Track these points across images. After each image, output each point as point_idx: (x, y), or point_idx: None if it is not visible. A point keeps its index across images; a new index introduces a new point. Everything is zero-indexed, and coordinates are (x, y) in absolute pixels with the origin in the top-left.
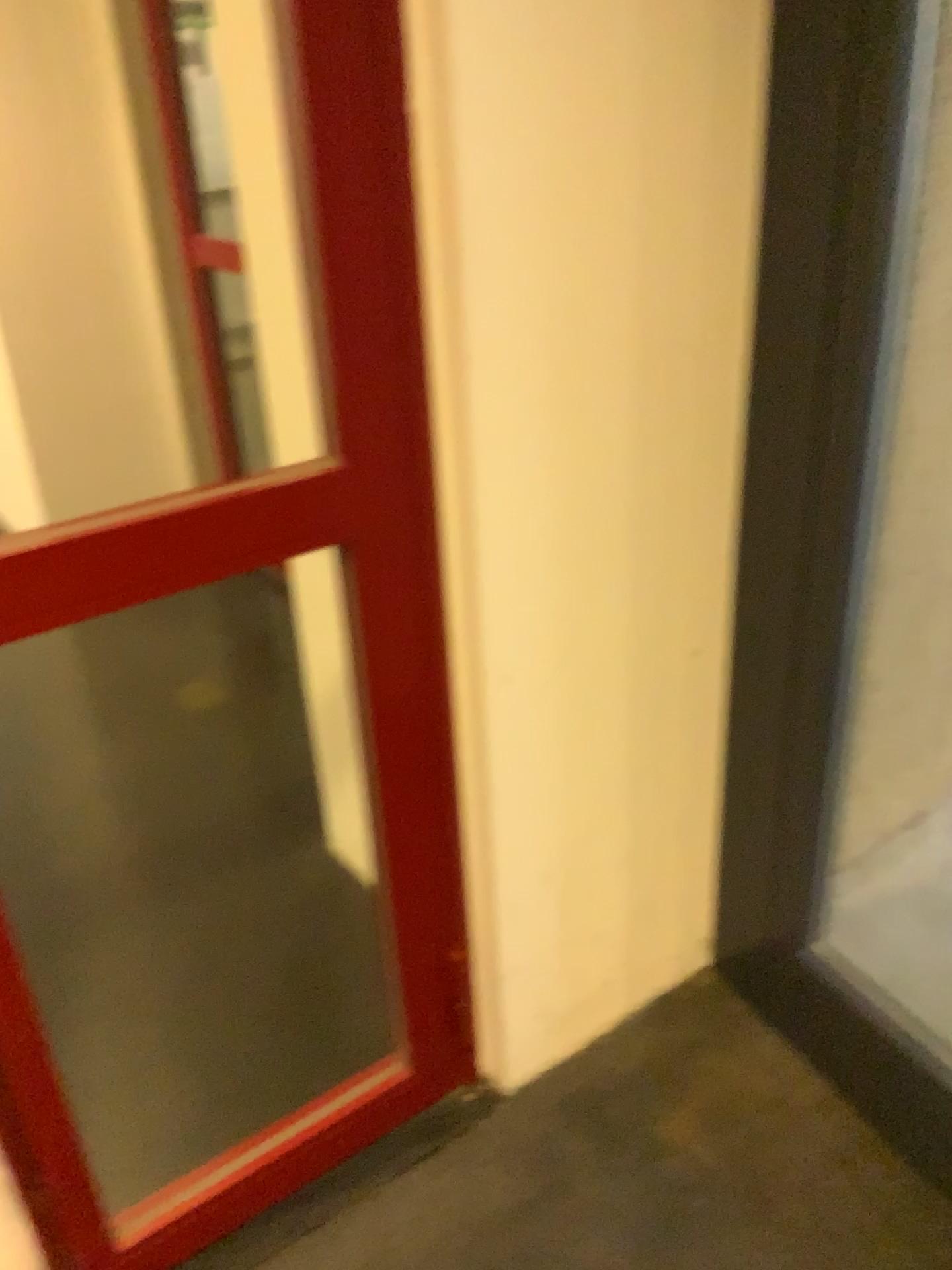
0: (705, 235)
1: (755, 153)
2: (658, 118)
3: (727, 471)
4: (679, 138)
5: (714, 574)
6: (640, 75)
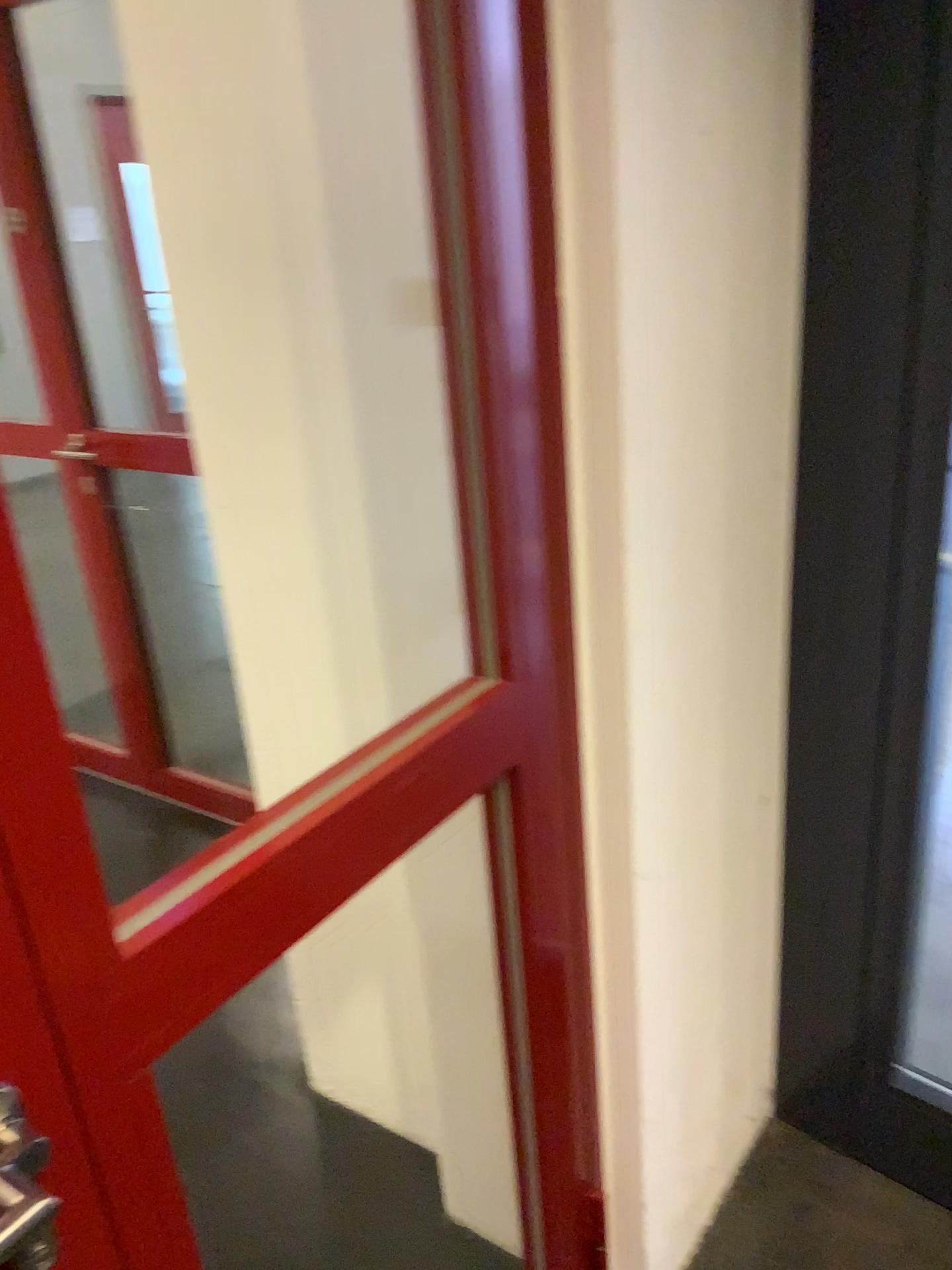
0: (776, 398)
1: (810, 318)
2: (744, 291)
3: (792, 621)
4: (758, 309)
5: (783, 724)
6: (730, 251)
